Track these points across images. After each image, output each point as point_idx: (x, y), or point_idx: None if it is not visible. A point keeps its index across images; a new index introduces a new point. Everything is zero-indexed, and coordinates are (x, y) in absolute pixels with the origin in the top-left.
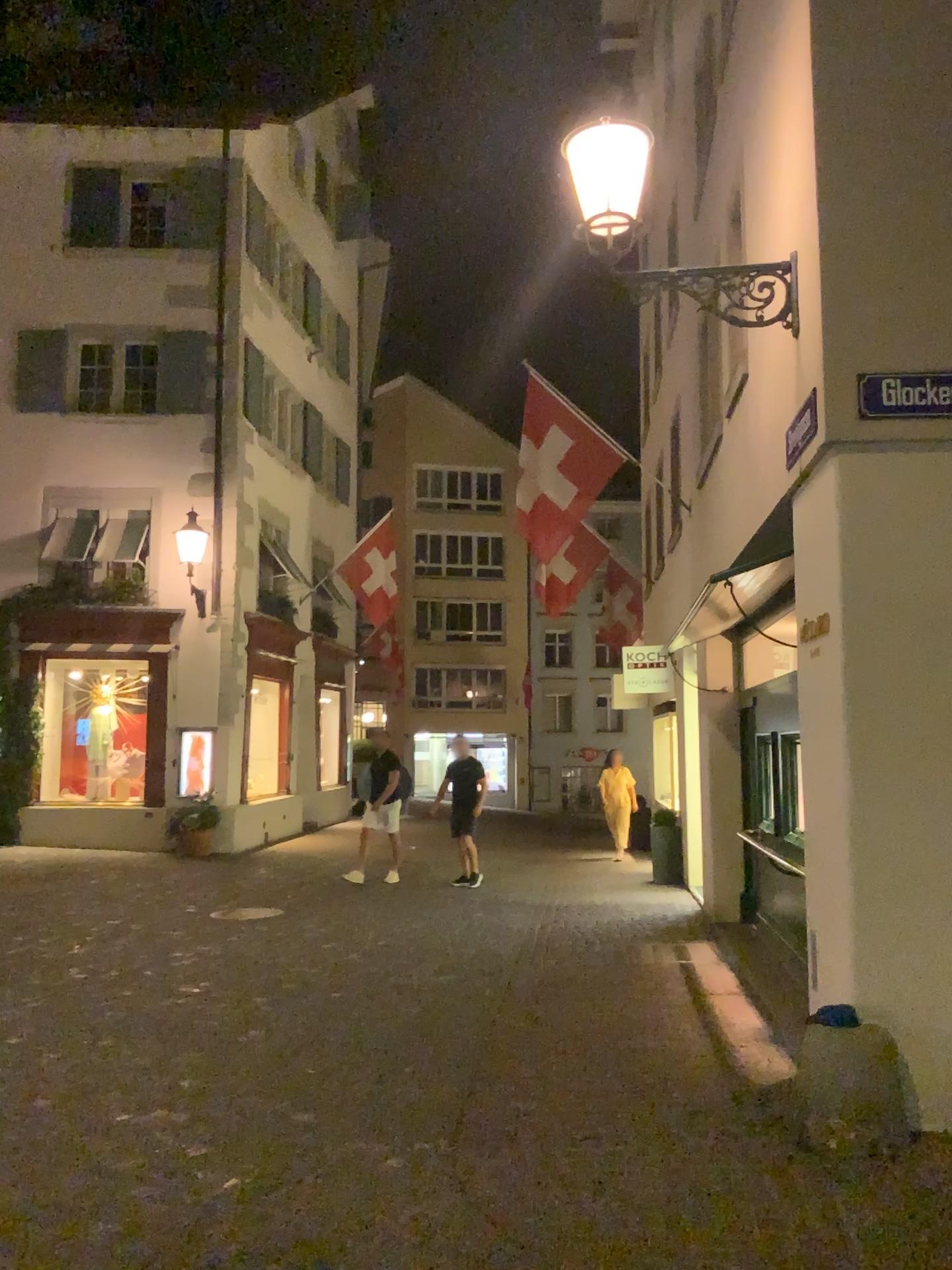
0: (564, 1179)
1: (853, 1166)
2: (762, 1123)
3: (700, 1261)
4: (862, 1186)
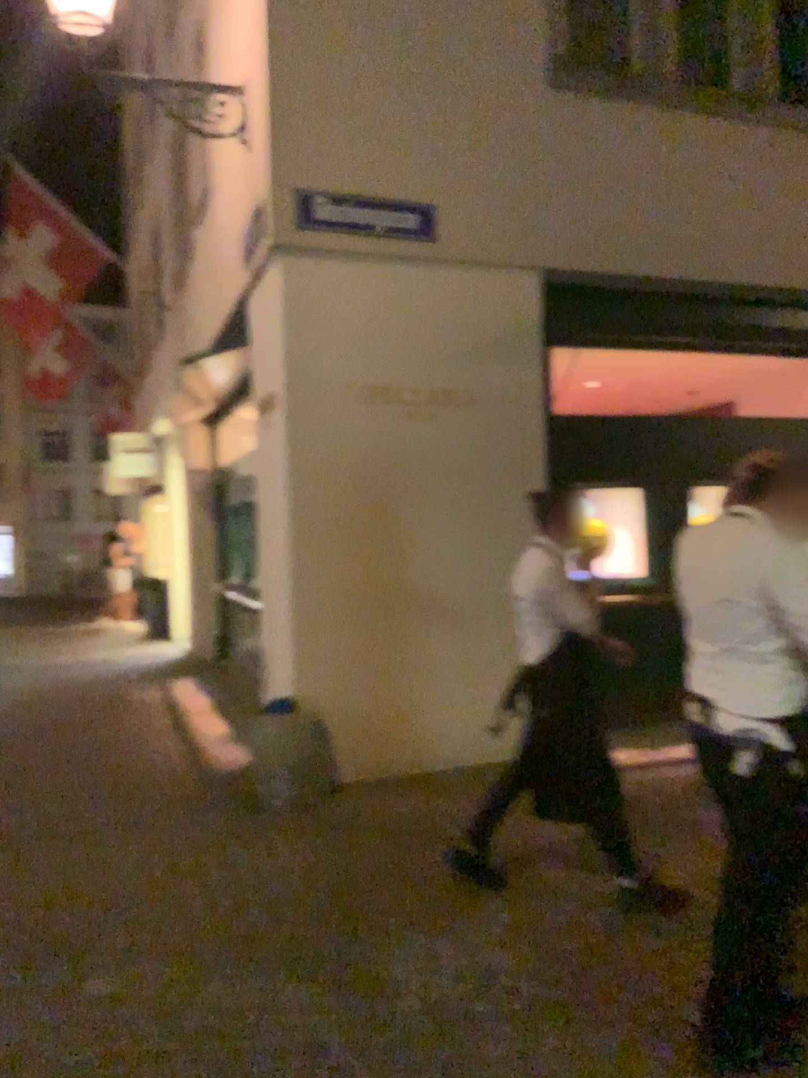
0: (44, 873)
1: (284, 820)
2: (217, 802)
3: (158, 909)
4: (290, 833)
